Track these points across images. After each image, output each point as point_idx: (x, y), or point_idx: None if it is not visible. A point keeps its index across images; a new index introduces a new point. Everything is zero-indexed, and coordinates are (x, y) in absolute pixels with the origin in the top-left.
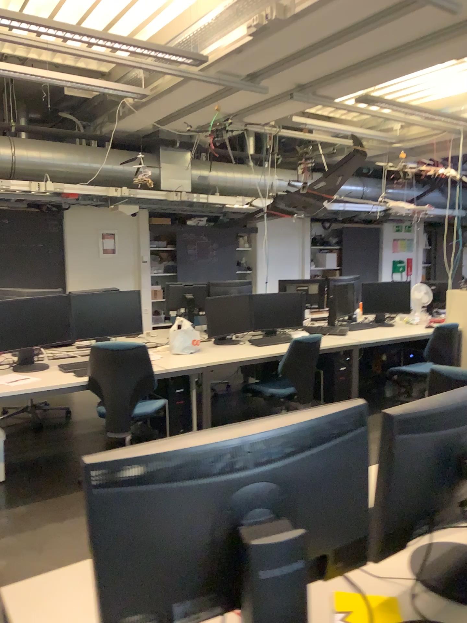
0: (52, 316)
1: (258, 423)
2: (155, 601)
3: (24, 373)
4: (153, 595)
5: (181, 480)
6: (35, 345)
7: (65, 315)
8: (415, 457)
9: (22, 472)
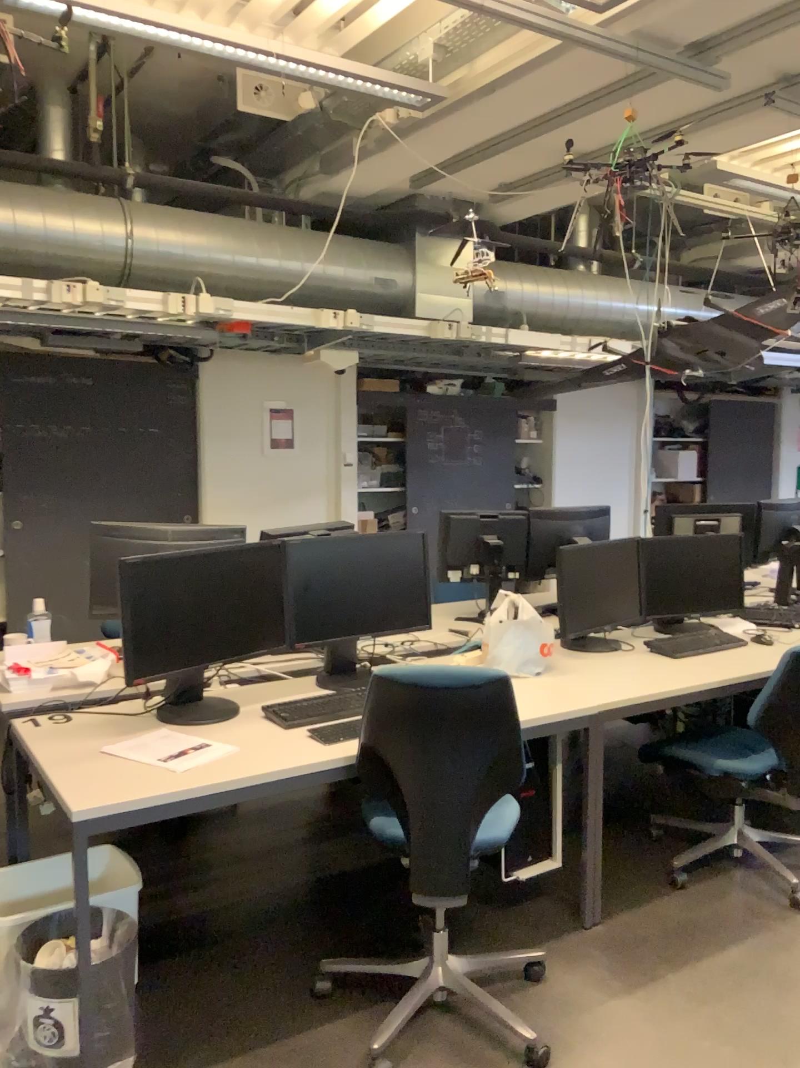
0: (248, 591)
1: None
2: None
3: (191, 728)
4: None
5: None
6: (211, 660)
7: (276, 588)
8: None
9: (178, 963)
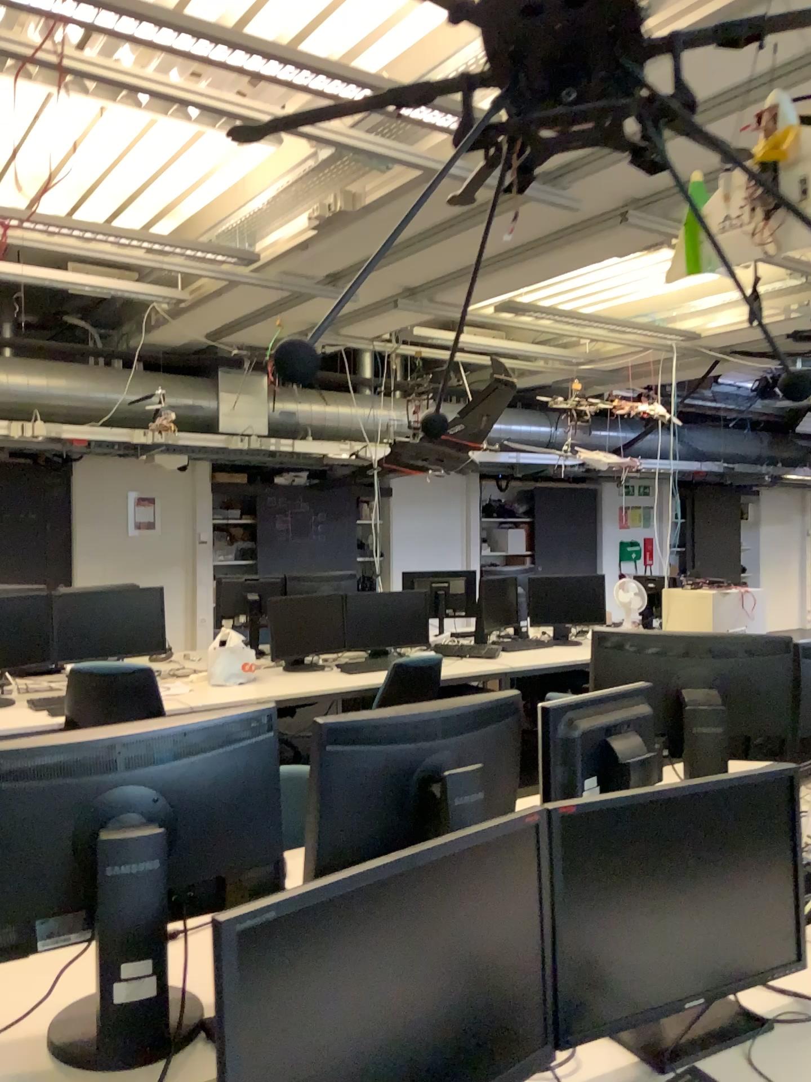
0: (22, 626)
1: (138, 725)
2: (7, 912)
3: None
4: (5, 906)
5: (38, 780)
6: None
7: (44, 625)
8: (354, 777)
9: None
